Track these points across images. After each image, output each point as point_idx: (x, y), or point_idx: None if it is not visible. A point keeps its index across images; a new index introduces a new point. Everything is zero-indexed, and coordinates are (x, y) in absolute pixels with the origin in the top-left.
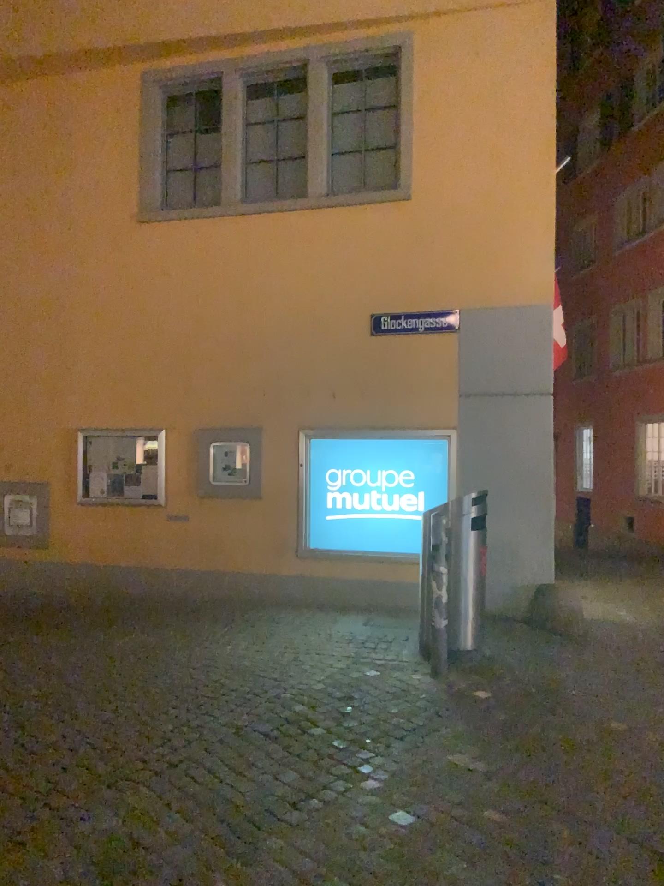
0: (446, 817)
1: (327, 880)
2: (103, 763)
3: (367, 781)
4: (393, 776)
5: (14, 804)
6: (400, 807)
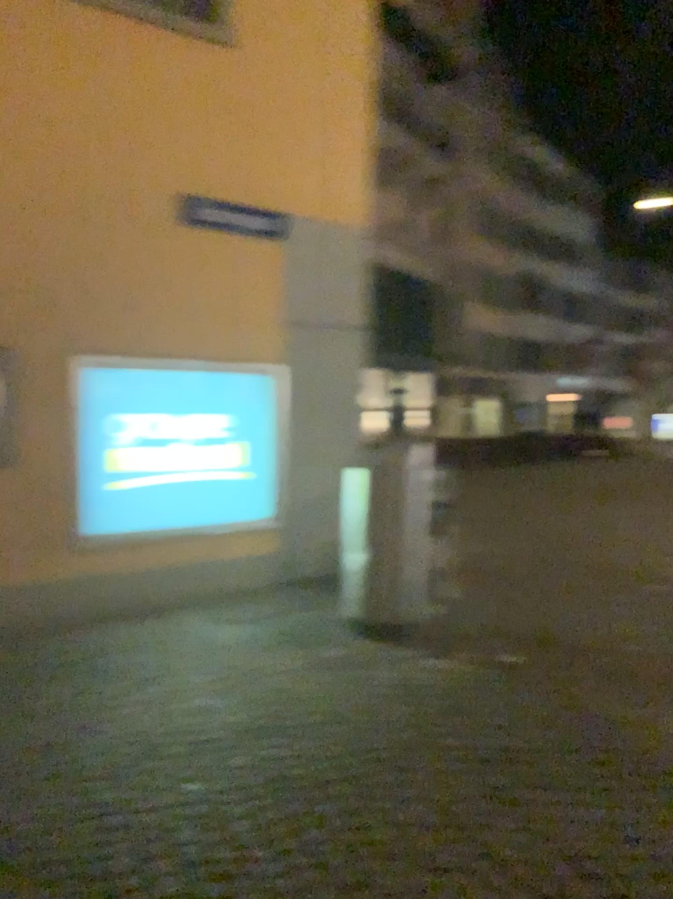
0: None
1: None
2: None
3: None
4: None
5: None
6: None
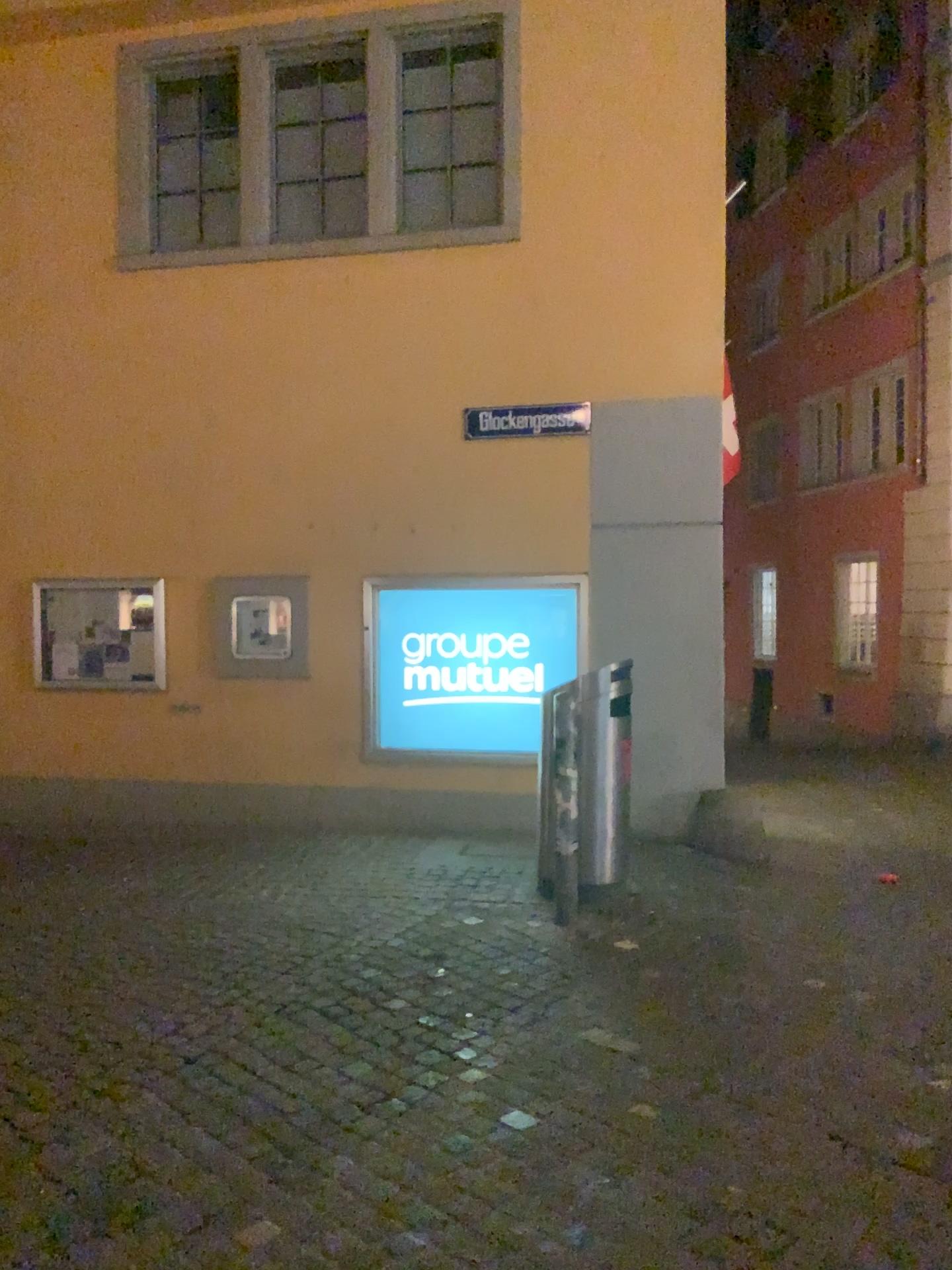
0: (574, 1113)
1: (410, 1206)
2: (87, 1059)
3: (464, 1068)
4: (500, 1060)
5: None
6: (510, 1102)
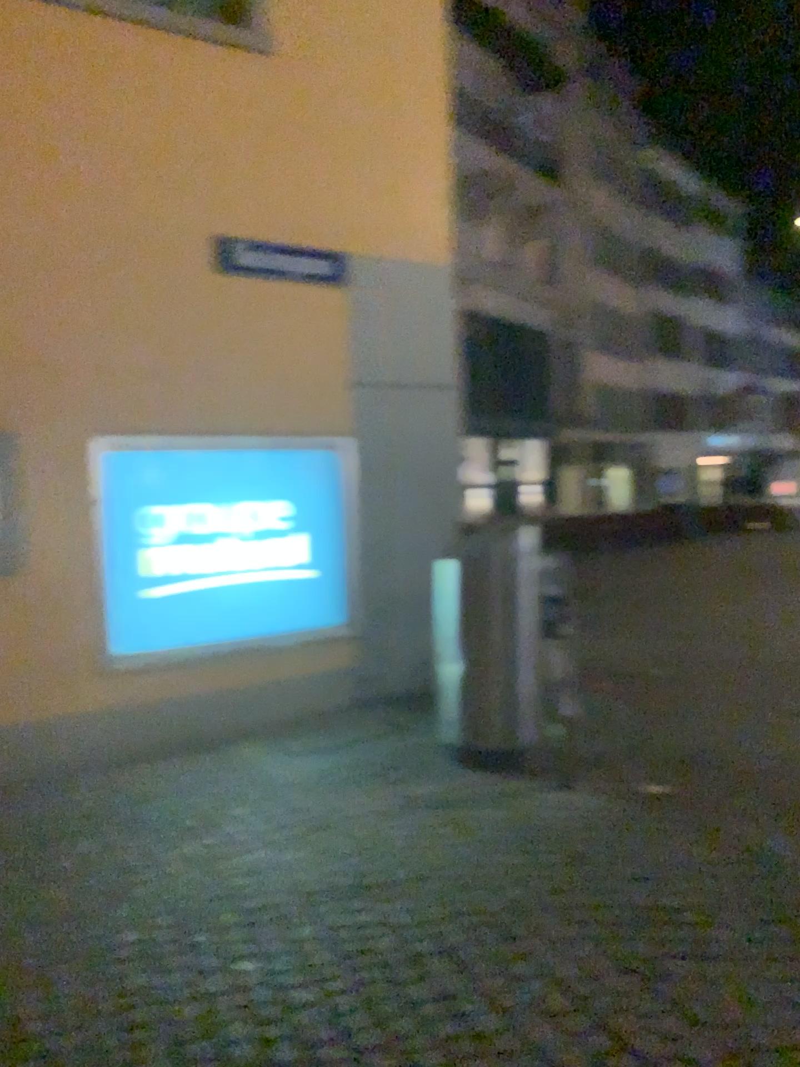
0: None
1: None
2: None
3: None
4: None
5: None
6: None
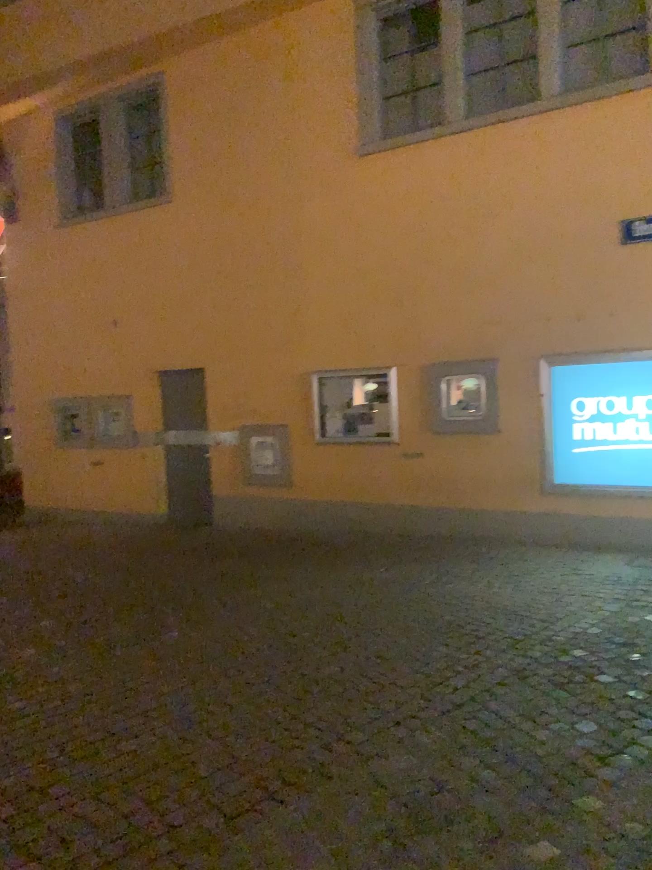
0: None
1: None
2: (388, 701)
3: None
4: None
5: (313, 738)
6: None
